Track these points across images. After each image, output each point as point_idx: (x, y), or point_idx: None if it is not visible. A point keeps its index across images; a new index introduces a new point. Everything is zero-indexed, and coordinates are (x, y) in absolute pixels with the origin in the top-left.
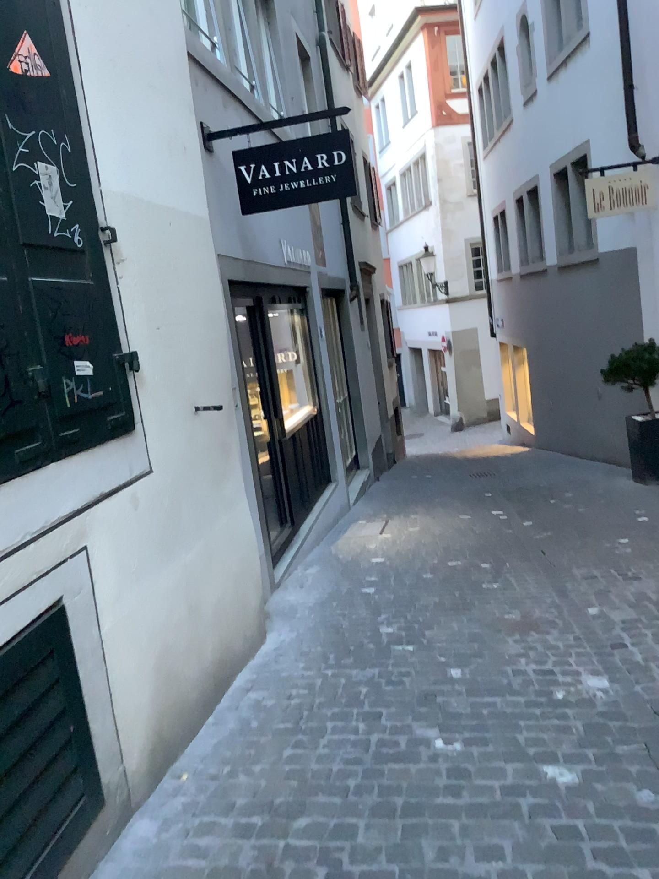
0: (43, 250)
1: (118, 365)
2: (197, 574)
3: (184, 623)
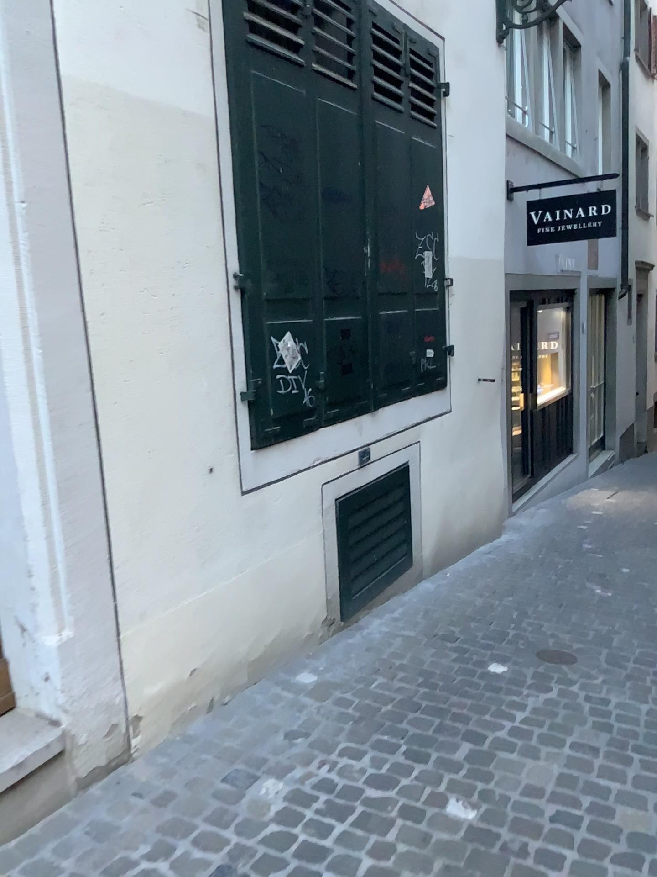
0: (423, 295)
1: (446, 352)
2: (468, 476)
3: (458, 499)
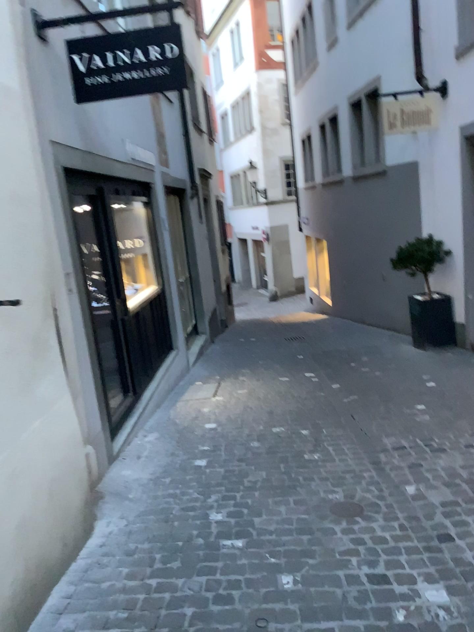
0: None
1: None
2: None
3: None
